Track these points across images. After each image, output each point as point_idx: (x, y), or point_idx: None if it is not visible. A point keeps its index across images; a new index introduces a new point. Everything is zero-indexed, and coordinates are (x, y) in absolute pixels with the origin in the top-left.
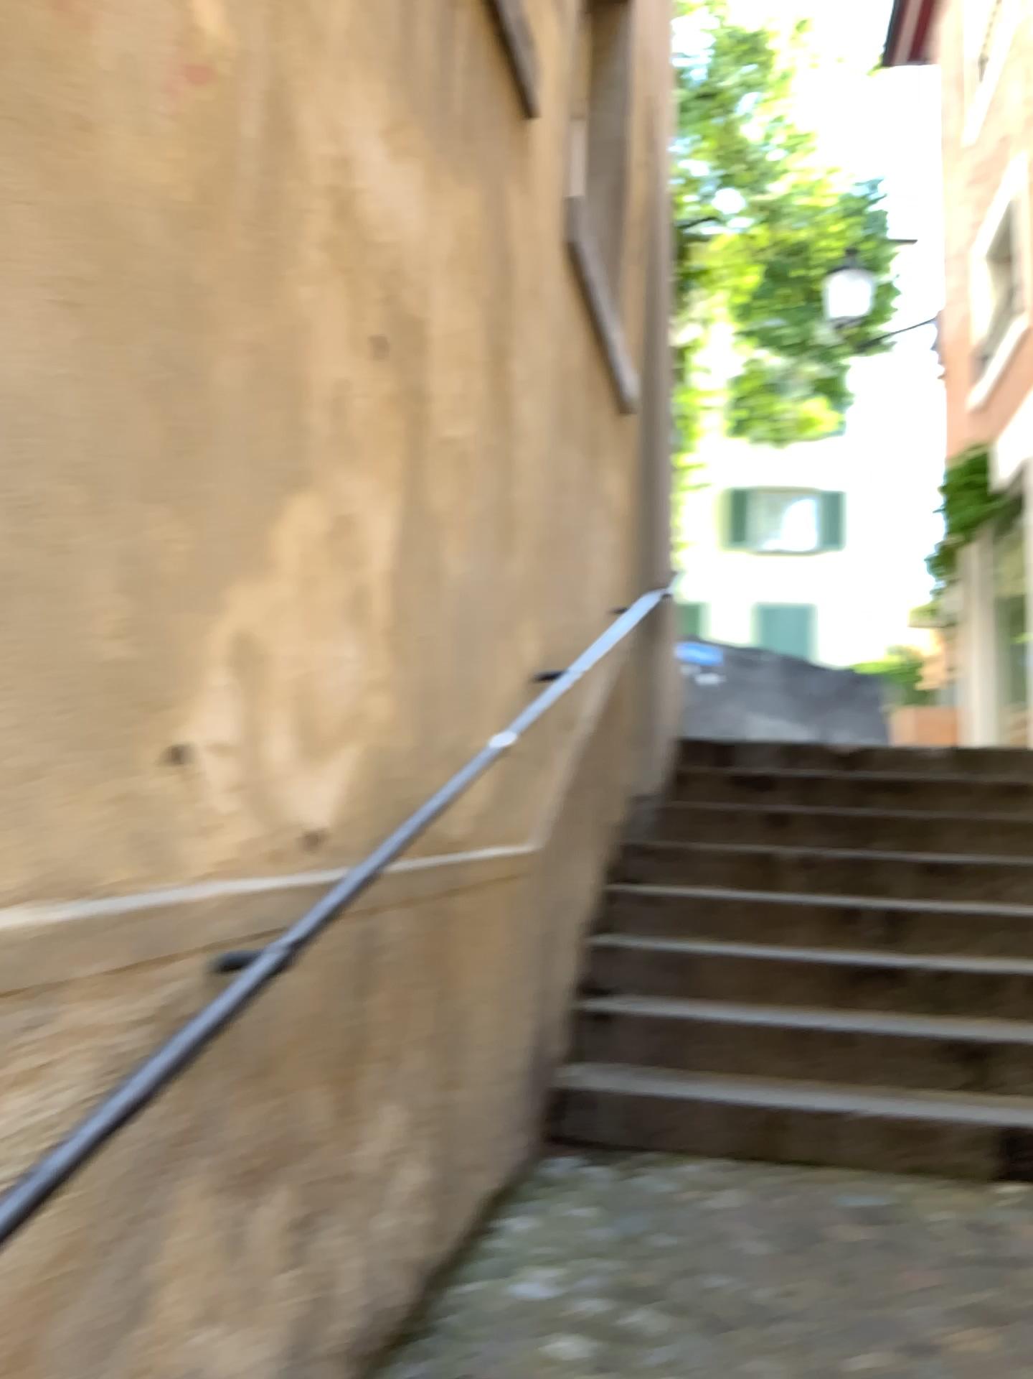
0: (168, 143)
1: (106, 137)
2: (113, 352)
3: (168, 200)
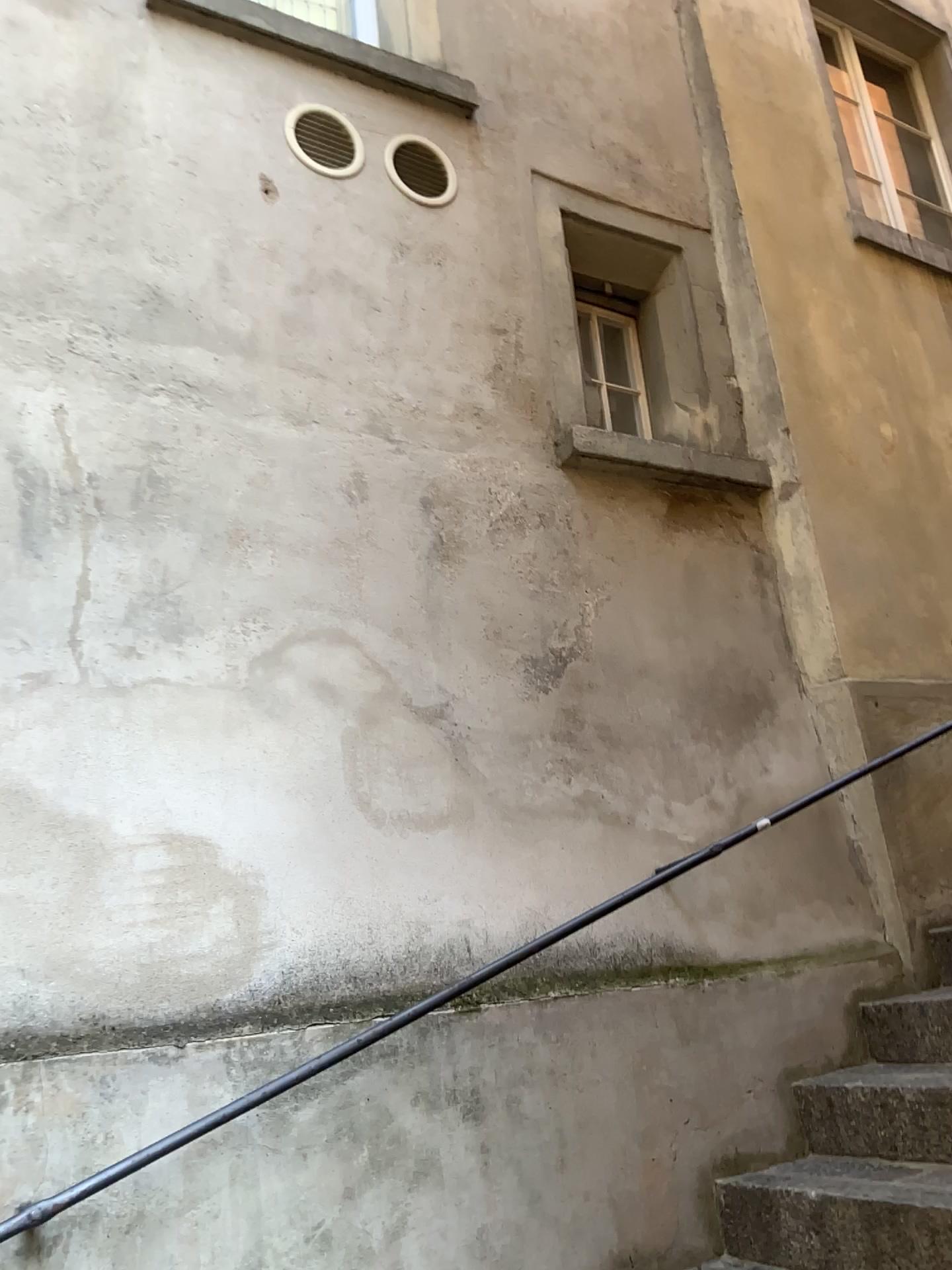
0: (886, 475)
1: (870, 486)
2: (891, 538)
3: (891, 490)
